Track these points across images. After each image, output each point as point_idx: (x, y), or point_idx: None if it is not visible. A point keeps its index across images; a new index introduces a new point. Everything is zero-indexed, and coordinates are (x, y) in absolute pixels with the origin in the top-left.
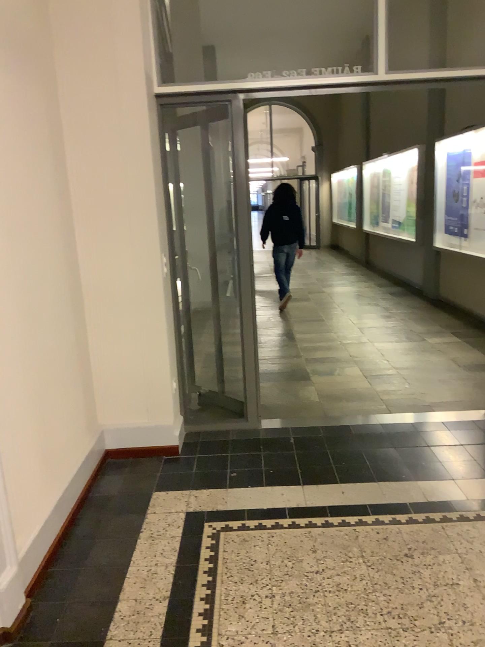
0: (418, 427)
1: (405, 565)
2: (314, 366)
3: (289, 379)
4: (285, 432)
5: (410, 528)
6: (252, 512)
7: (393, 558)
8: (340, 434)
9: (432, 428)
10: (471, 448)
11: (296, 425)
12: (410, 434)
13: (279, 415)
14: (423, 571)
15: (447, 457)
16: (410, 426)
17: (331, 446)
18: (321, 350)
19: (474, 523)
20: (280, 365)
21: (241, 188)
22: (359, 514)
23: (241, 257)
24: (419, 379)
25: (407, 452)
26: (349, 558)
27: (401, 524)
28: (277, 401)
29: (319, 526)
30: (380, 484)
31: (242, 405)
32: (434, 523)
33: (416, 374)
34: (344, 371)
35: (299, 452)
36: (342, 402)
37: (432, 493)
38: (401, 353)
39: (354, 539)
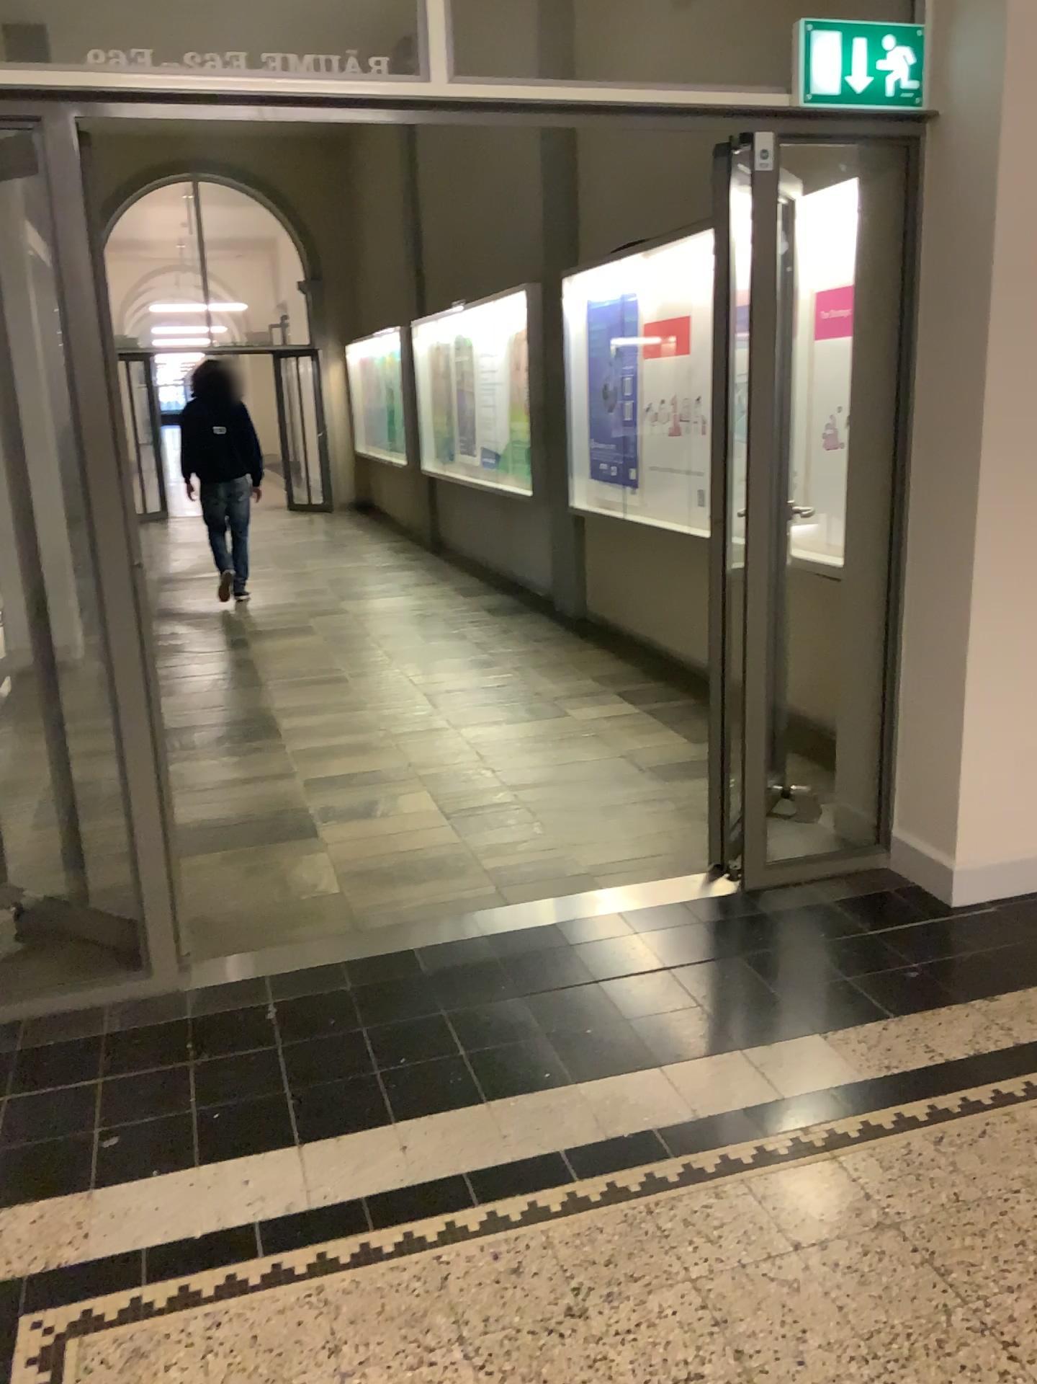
0: (571, 936)
1: (572, 1348)
2: (323, 798)
3: (262, 840)
4: (253, 990)
5: (575, 1226)
6: (160, 1256)
7: (538, 1330)
8: (391, 978)
9: (602, 934)
10: (690, 976)
11: (282, 967)
12: (554, 957)
13: (238, 945)
14: (615, 1357)
15: (642, 1009)
16: (553, 936)
17: (371, 1016)
18: (339, 759)
19: (719, 1186)
20: (239, 804)
21: (87, 363)
22: (448, 1210)
23: (100, 549)
24: (562, 812)
25: (551, 1008)
26: (427, 1355)
27: (552, 1221)
28: (233, 903)
29: (346, 1268)
30: (494, 1108)
31: (136, 931)
32: (630, 1202)
33: (558, 799)
34: (395, 808)
35: (289, 1045)
36: (393, 891)
37: (617, 1114)
38: (520, 751)
39: (438, 1292)
